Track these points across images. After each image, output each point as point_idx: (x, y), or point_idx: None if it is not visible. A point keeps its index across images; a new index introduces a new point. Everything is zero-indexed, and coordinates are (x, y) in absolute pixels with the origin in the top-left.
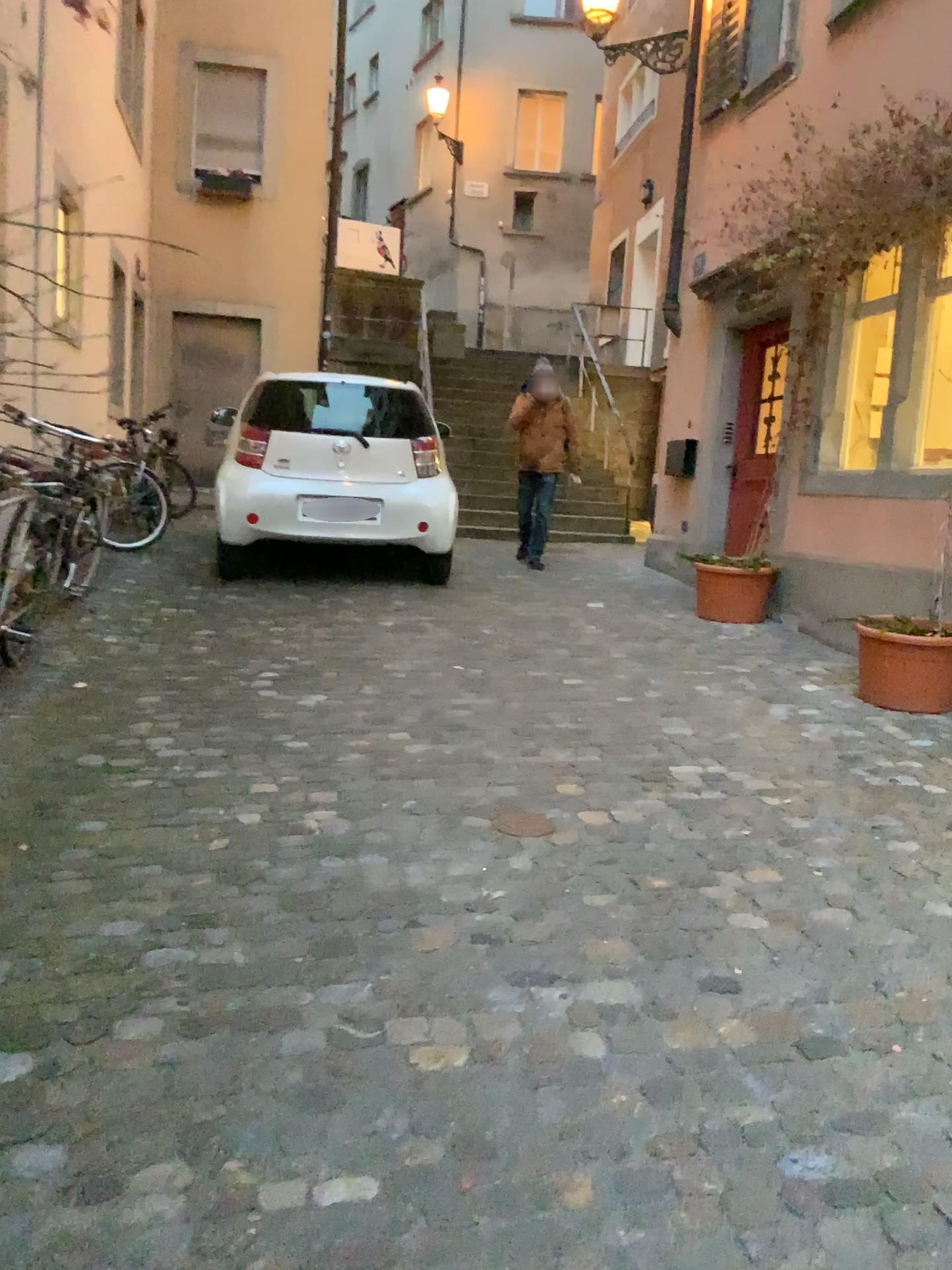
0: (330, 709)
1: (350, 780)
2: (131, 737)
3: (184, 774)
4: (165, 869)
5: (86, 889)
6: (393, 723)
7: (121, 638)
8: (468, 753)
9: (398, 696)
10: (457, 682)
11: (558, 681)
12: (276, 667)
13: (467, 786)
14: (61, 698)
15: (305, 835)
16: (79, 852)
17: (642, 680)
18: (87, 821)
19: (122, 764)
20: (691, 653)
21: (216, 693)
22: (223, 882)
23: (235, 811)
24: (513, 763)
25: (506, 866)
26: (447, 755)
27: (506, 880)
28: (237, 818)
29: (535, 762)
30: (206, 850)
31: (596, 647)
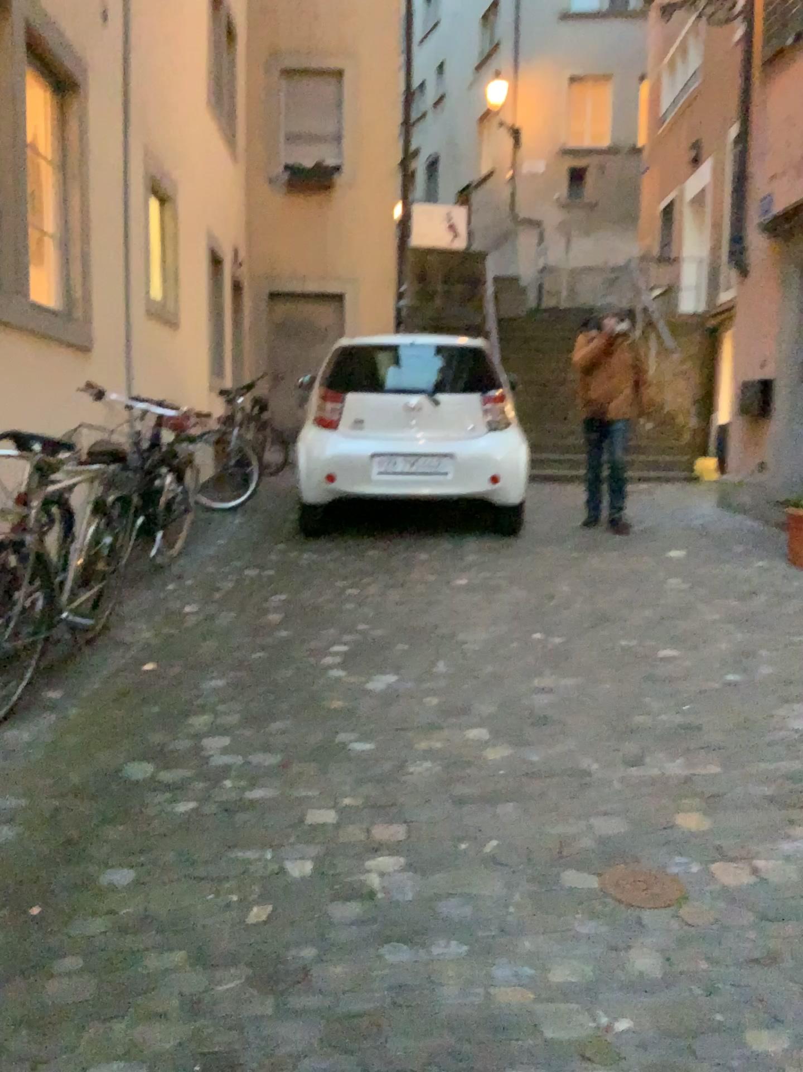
0: (402, 696)
1: (422, 804)
2: (186, 738)
3: (234, 795)
4: (189, 961)
5: (87, 996)
6: (471, 714)
7: (198, 609)
8: (559, 758)
9: (477, 677)
10: (539, 657)
11: (651, 653)
12: (348, 640)
13: (562, 814)
14: (124, 685)
15: (367, 898)
16: (93, 924)
17: (746, 651)
18: (114, 871)
19: (169, 779)
20: (793, 613)
21: (284, 675)
22: (258, 986)
23: (286, 855)
24: (614, 775)
25: (627, 964)
26: (535, 763)
27: (630, 993)
28: (286, 869)
29: (641, 774)
30: (244, 925)
31: (686, 608)
